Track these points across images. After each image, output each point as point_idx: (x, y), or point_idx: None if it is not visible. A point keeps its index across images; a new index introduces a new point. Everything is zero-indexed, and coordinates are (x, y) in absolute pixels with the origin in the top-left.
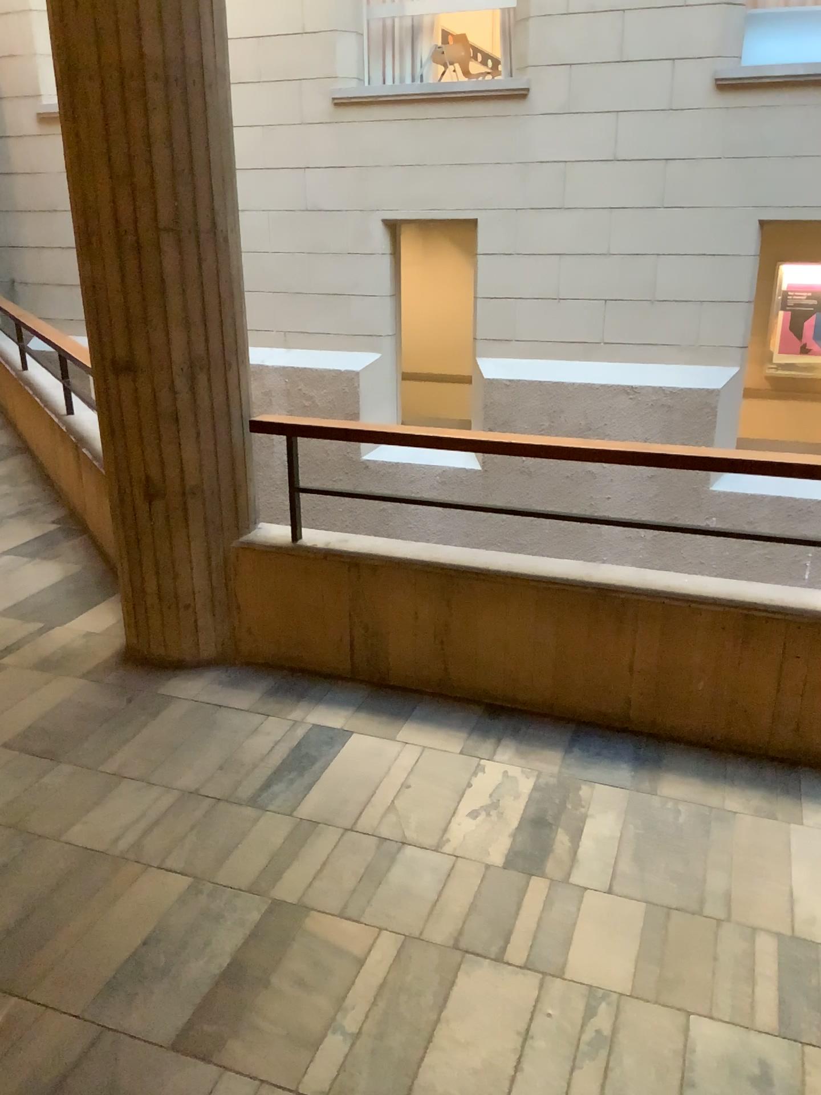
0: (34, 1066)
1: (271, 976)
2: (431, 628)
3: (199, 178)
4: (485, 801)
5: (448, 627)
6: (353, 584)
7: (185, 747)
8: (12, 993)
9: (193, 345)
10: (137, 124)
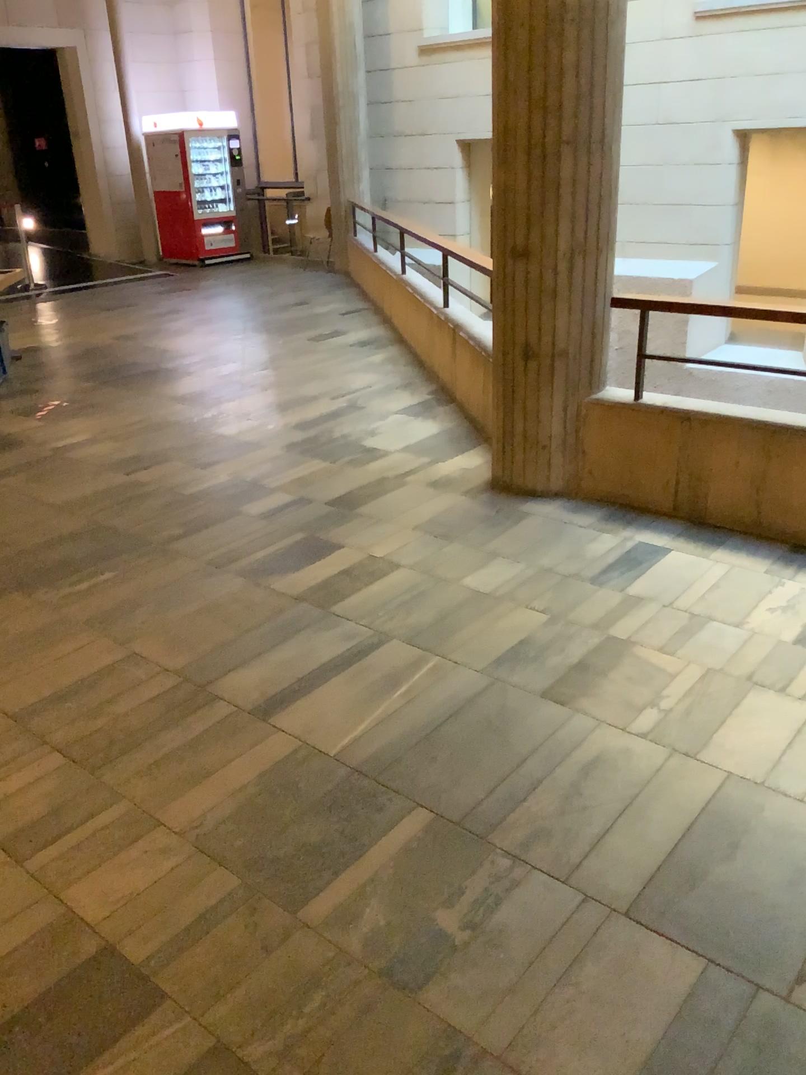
0: (457, 691)
1: (609, 673)
2: (749, 477)
3: (595, 101)
4: (781, 604)
5: (763, 477)
6: (684, 436)
7: (542, 544)
8: (438, 656)
9: (575, 237)
10: (553, 61)
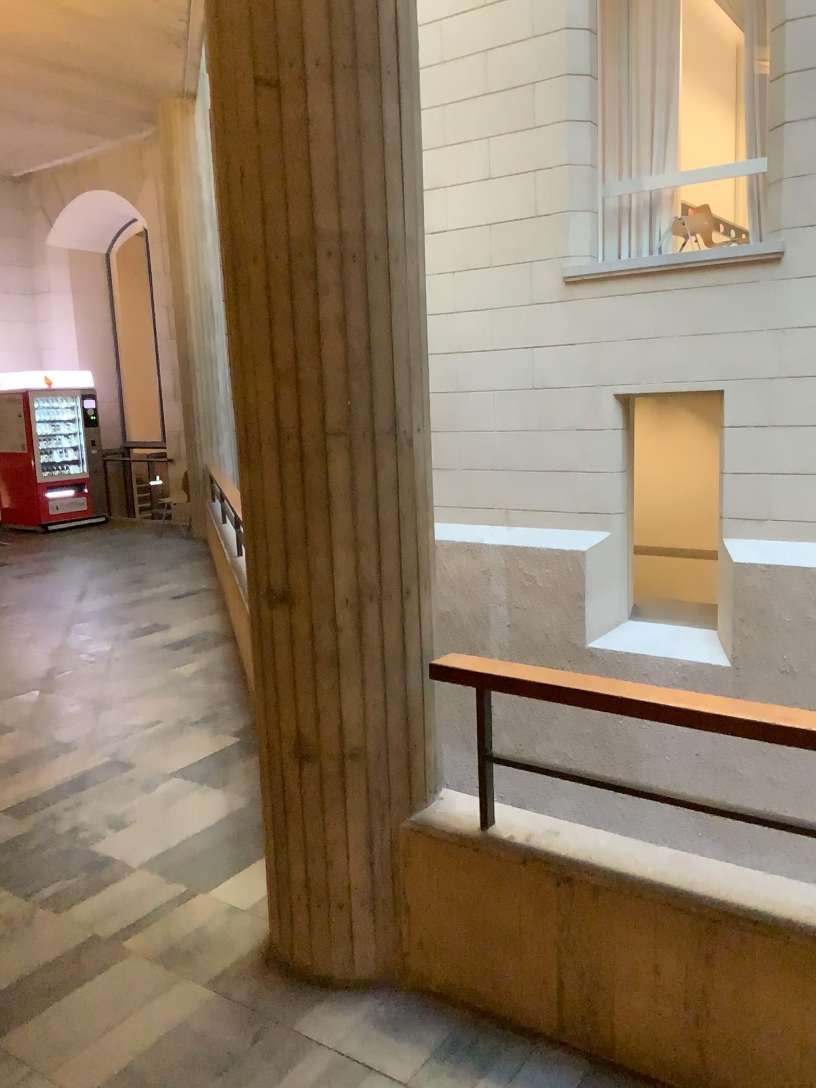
0: None
1: None
2: (678, 994)
3: (378, 375)
4: None
5: (703, 996)
6: (562, 905)
7: None
8: None
9: (363, 575)
10: (306, 316)
